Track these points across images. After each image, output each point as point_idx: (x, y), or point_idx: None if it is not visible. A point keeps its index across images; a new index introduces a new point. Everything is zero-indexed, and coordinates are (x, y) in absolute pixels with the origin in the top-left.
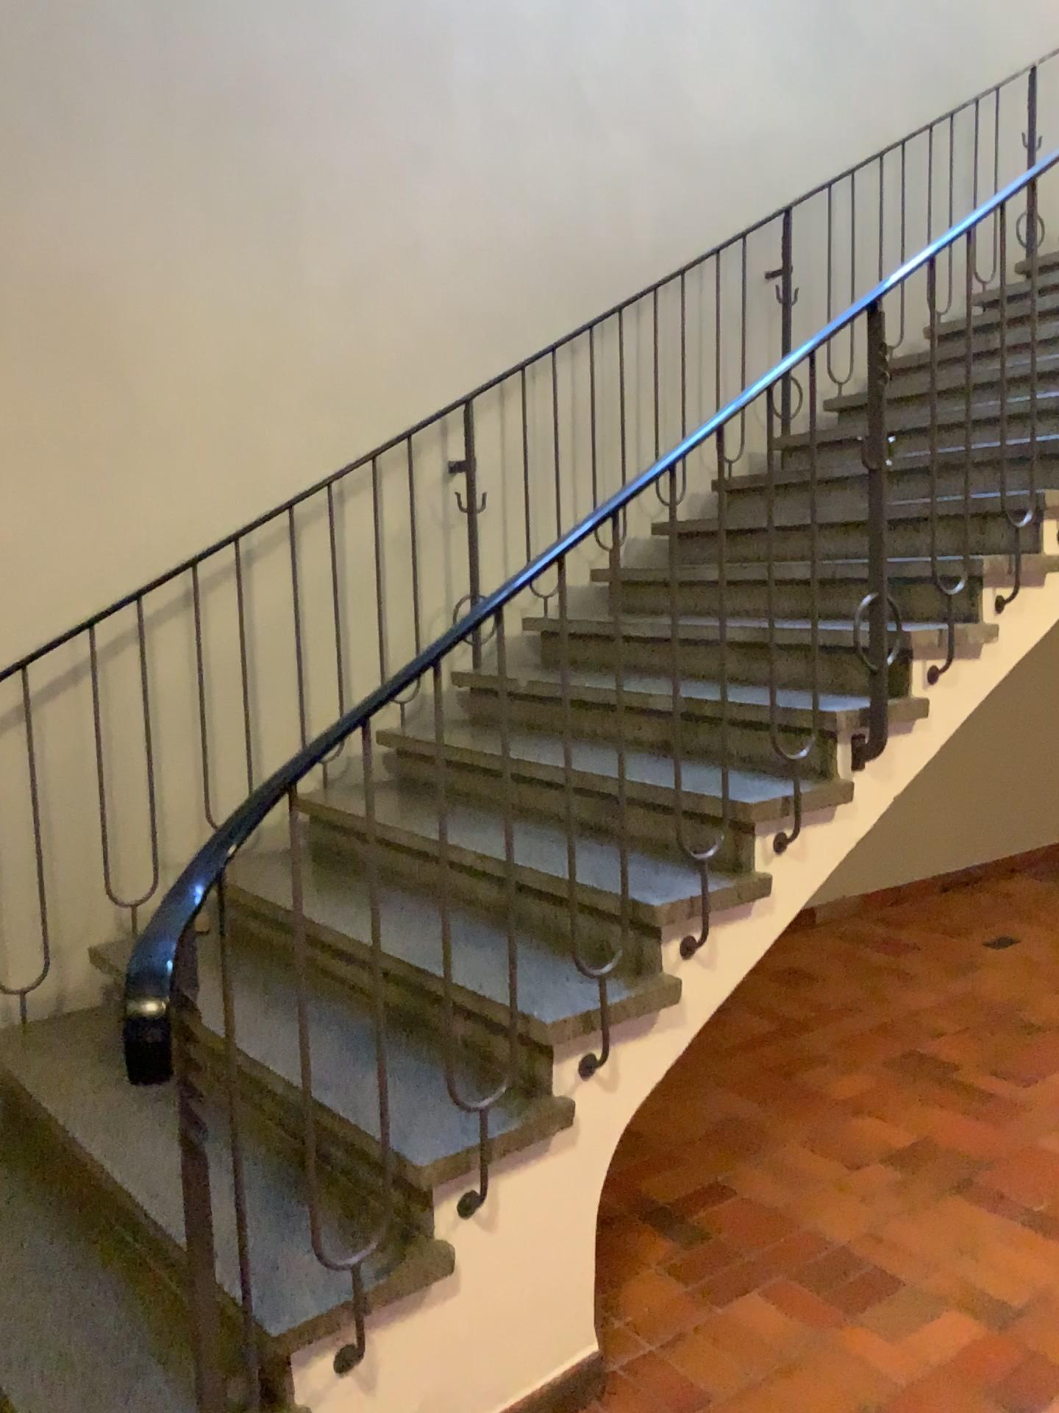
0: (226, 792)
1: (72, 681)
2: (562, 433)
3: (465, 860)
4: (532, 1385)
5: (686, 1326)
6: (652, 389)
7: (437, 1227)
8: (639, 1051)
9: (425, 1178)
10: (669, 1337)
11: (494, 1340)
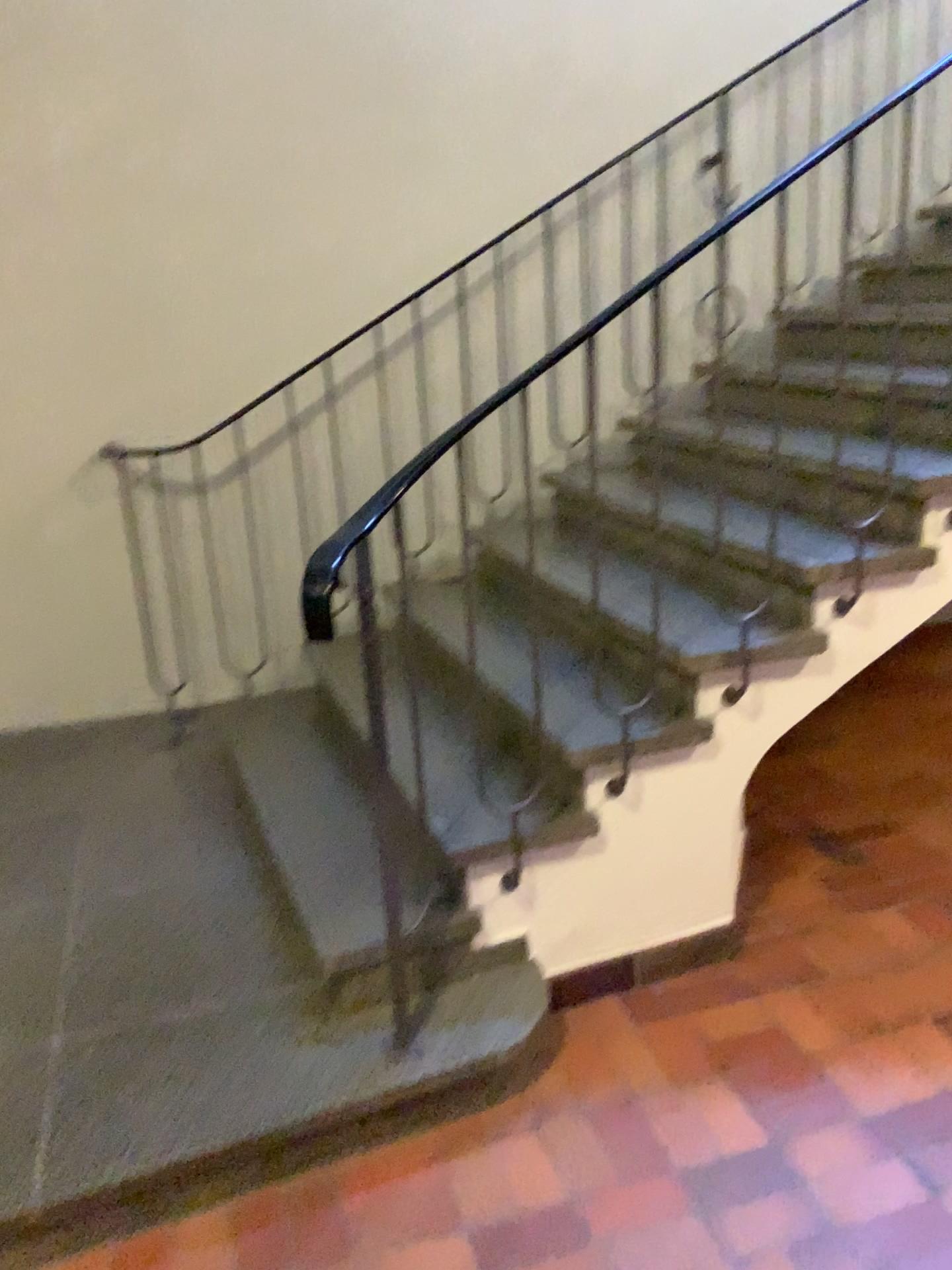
0: (489, 466)
1: (365, 370)
2: (819, 123)
3: (667, 526)
4: (668, 934)
5: (818, 920)
6: (925, 69)
7: (587, 800)
8: (780, 688)
9: (576, 761)
10: (800, 925)
11: (634, 893)
